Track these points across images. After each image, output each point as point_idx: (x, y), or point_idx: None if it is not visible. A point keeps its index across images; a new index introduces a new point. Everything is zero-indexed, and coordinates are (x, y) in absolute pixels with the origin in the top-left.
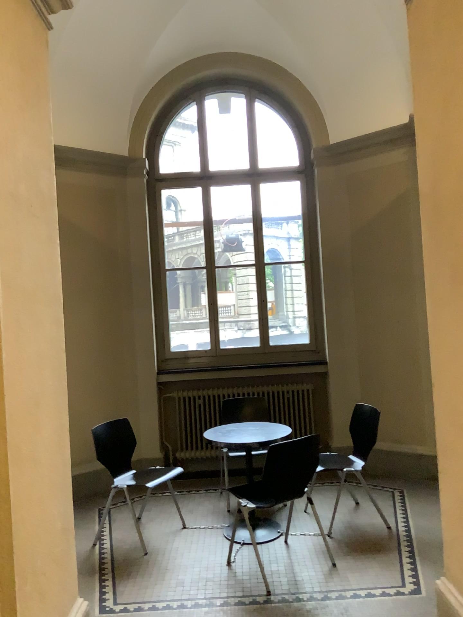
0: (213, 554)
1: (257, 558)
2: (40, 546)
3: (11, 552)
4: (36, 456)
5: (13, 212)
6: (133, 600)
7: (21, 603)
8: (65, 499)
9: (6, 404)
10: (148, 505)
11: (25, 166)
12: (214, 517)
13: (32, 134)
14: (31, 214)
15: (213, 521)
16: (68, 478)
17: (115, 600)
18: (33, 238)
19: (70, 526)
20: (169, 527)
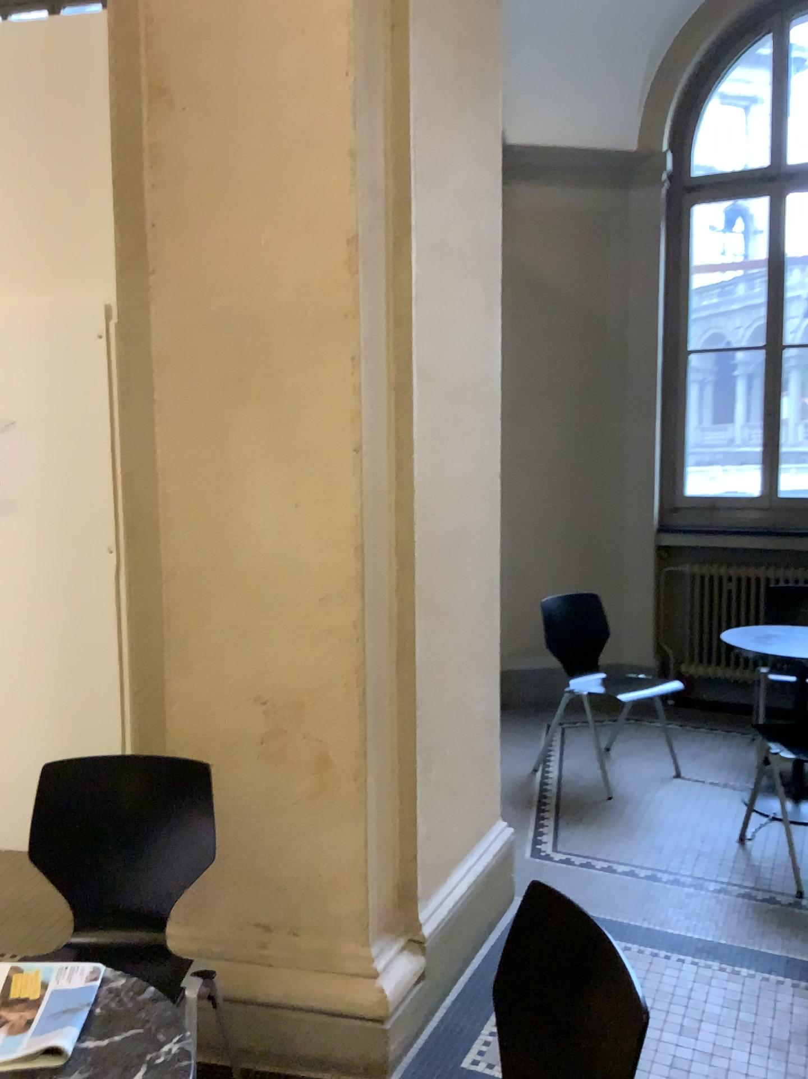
0: (715, 821)
1: (791, 843)
2: (447, 731)
3: (410, 724)
4: (448, 612)
5: (431, 269)
6: (578, 851)
7: (419, 791)
8: (487, 682)
9: (411, 536)
10: (625, 734)
11: (451, 199)
12: (730, 771)
13: (464, 148)
14: (456, 271)
15: (727, 776)
16: (493, 655)
17: (554, 845)
18: (458, 307)
19: (491, 720)
20: (652, 771)
